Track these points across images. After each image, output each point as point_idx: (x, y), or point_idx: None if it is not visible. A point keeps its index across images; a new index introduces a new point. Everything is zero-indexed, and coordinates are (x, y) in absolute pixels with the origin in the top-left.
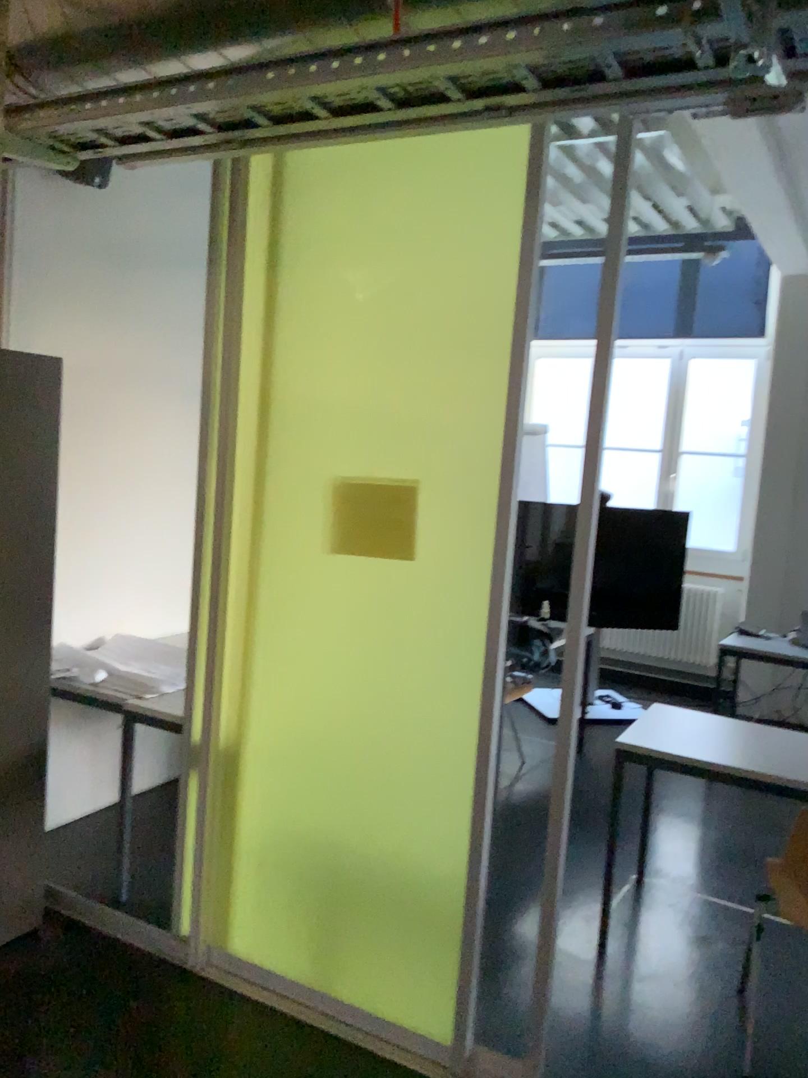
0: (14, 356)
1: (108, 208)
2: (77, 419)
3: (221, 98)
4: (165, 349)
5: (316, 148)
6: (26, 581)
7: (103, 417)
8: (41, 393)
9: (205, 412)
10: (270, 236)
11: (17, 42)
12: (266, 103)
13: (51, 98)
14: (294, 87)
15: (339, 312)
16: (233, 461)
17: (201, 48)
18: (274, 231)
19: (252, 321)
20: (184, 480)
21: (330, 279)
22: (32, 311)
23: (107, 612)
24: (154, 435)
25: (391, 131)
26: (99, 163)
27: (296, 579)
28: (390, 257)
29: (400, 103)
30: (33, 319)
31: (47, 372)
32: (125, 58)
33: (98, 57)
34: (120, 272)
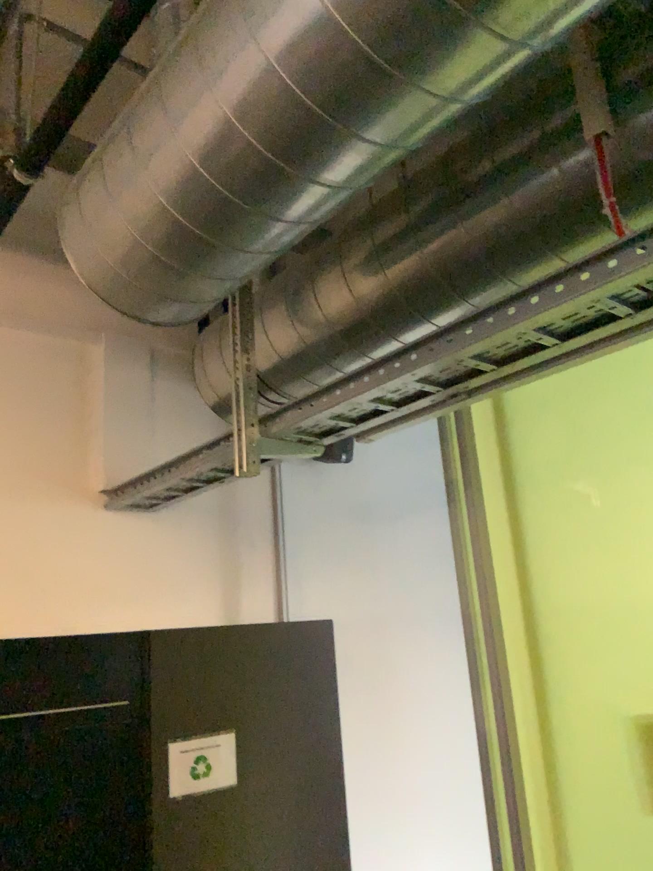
0: (290, 627)
1: (354, 476)
2: (352, 667)
3: (444, 355)
4: (417, 584)
5: (533, 381)
6: (323, 863)
7: (374, 660)
8: (316, 658)
9: (473, 656)
10: (503, 470)
11: (264, 365)
12: (489, 347)
13: (293, 400)
14: (517, 324)
15: (595, 530)
16: (513, 707)
17: (415, 323)
18: (507, 464)
19: (503, 555)
20: (456, 707)
21: (576, 498)
22: (303, 576)
23: (404, 865)
24: (421, 667)
25: (629, 338)
26: (341, 444)
27: (618, 850)
28: (638, 463)
29: (640, 304)
30: (305, 583)
31: (319, 636)
32: (350, 352)
33: (328, 357)
34: (371, 526)
